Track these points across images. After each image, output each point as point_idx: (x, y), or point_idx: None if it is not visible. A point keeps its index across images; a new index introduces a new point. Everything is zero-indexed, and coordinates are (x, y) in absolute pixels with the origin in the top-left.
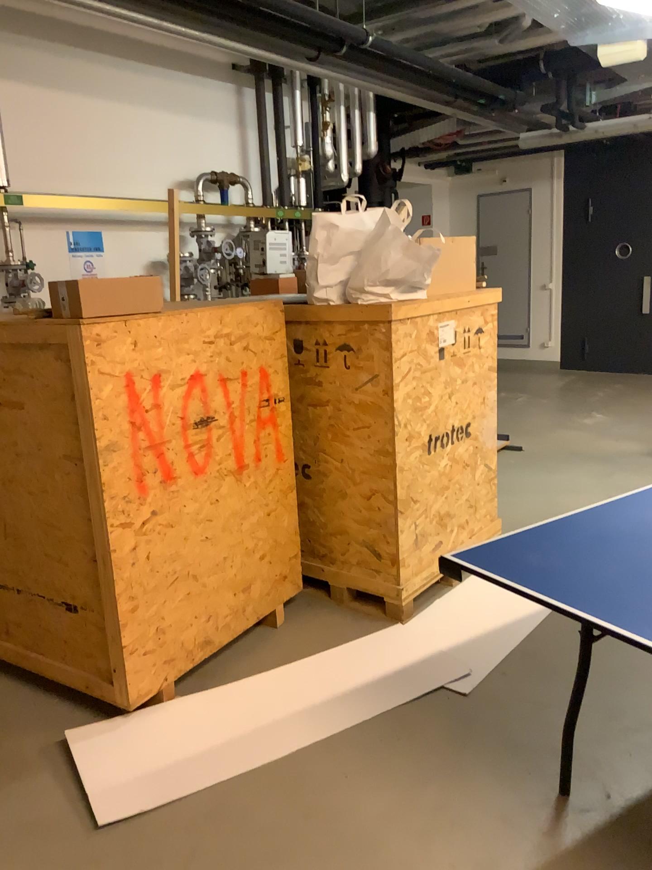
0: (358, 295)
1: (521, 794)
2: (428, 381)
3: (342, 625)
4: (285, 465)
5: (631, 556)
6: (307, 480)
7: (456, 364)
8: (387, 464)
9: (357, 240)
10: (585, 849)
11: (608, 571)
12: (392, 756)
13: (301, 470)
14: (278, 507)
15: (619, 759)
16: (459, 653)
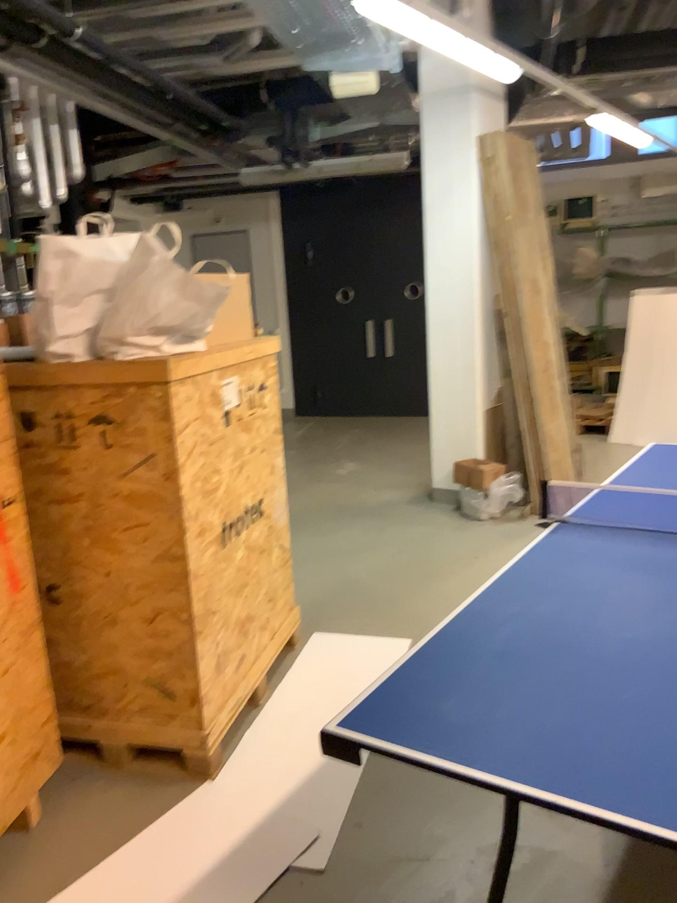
0: (116, 349)
1: None
2: (215, 455)
3: (128, 801)
4: (25, 593)
5: (562, 679)
6: (57, 606)
7: (242, 430)
8: (177, 572)
9: (110, 273)
10: None
11: (553, 712)
12: None
13: (46, 593)
14: (20, 655)
15: None
16: (299, 811)
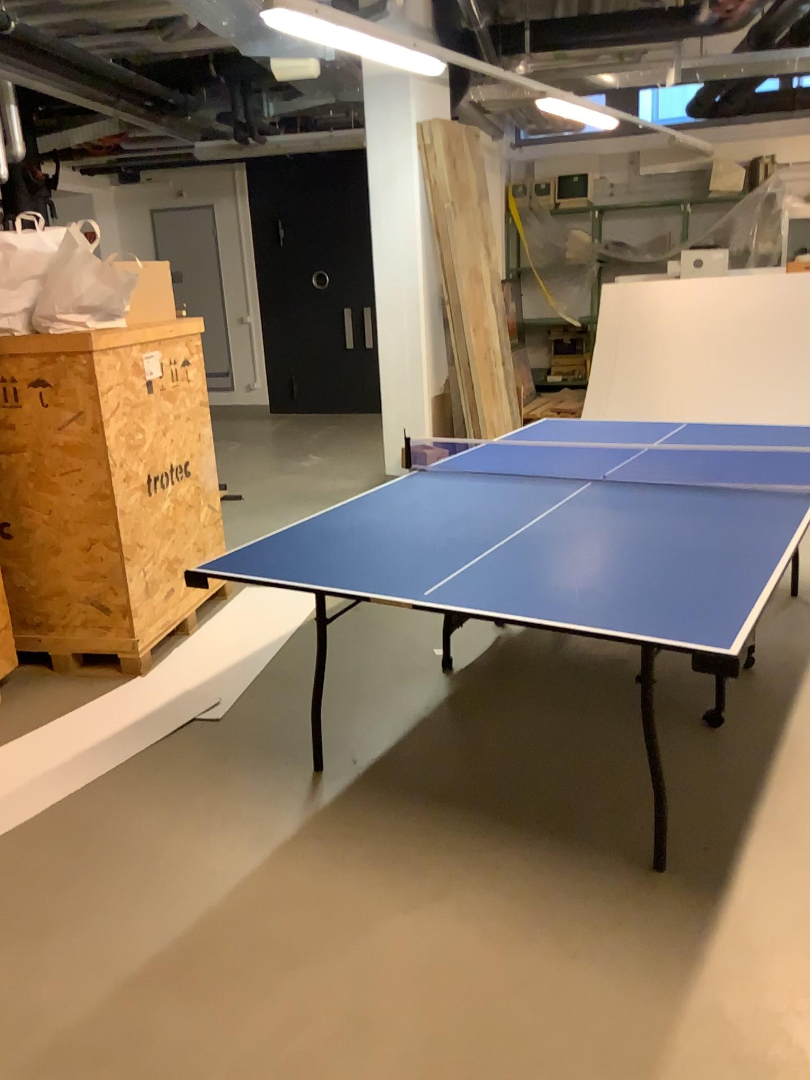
0: (49, 325)
1: (282, 780)
2: (138, 416)
3: (73, 692)
4: None
5: (350, 542)
6: (9, 540)
7: (165, 398)
8: (106, 507)
9: (41, 262)
10: (341, 802)
11: (333, 554)
12: (155, 784)
13: None
14: None
15: (362, 734)
16: (207, 688)
